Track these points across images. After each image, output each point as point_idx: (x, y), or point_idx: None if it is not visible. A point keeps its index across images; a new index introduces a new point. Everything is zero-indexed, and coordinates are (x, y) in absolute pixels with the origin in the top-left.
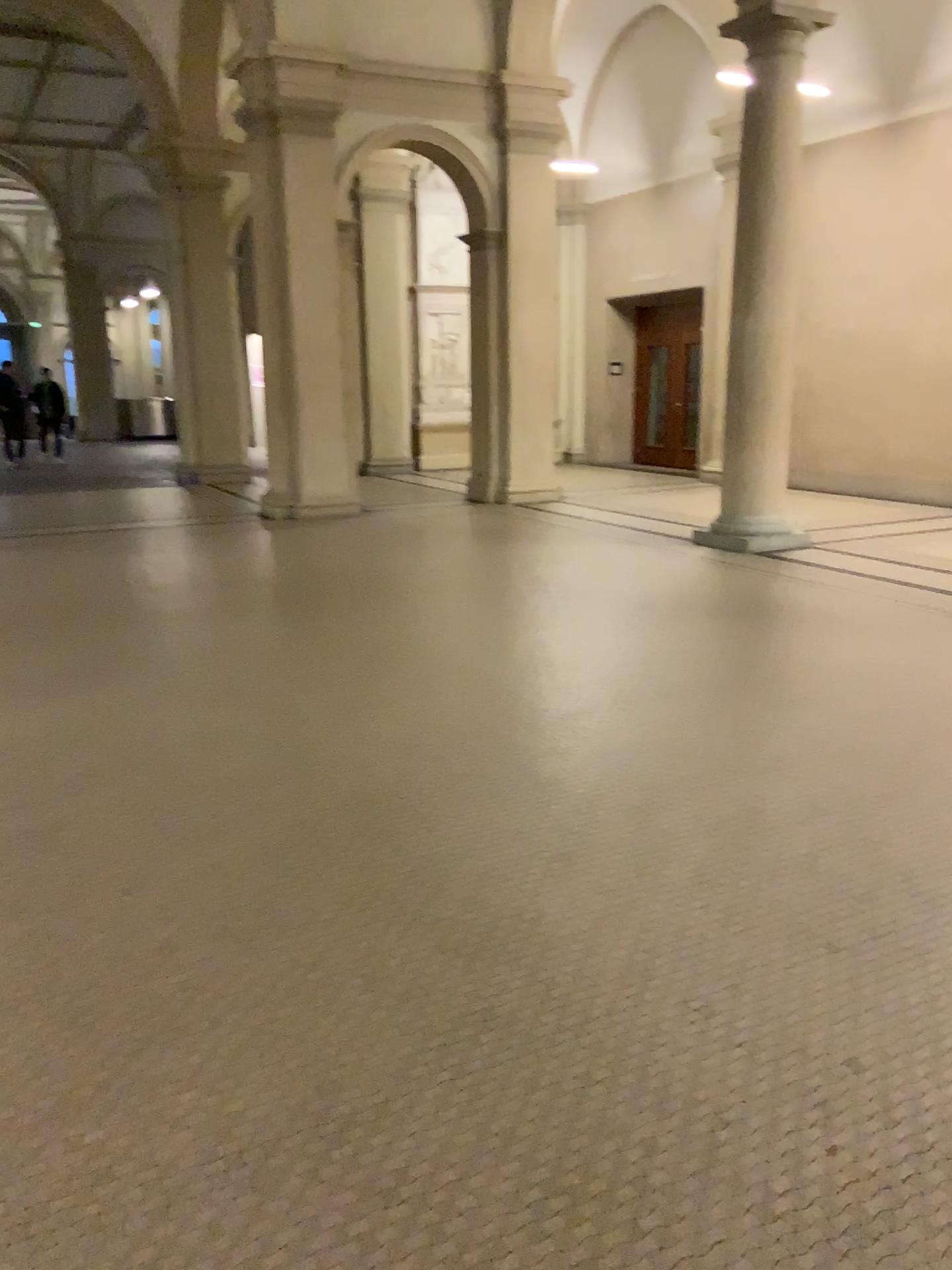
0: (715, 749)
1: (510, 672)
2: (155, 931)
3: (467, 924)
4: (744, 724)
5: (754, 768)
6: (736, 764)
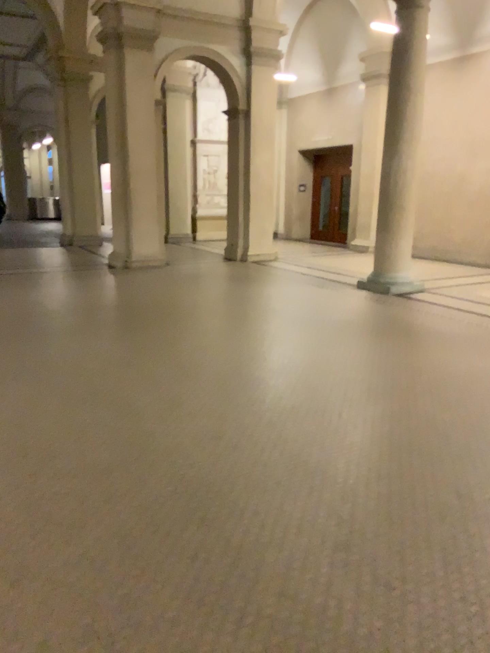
0: (422, 439)
1: (272, 375)
2: (33, 631)
3: (287, 620)
4: (434, 418)
5: (454, 456)
6: (440, 452)
